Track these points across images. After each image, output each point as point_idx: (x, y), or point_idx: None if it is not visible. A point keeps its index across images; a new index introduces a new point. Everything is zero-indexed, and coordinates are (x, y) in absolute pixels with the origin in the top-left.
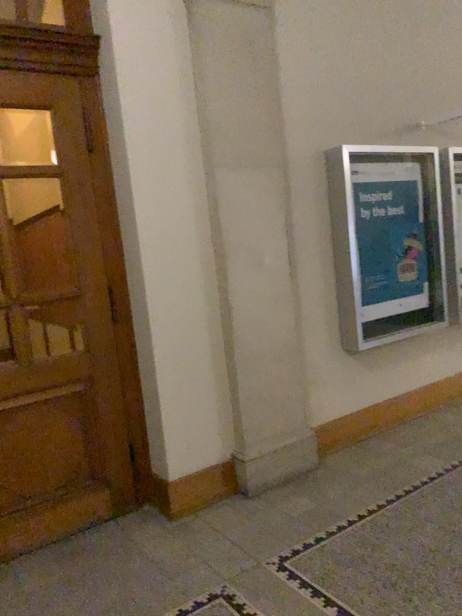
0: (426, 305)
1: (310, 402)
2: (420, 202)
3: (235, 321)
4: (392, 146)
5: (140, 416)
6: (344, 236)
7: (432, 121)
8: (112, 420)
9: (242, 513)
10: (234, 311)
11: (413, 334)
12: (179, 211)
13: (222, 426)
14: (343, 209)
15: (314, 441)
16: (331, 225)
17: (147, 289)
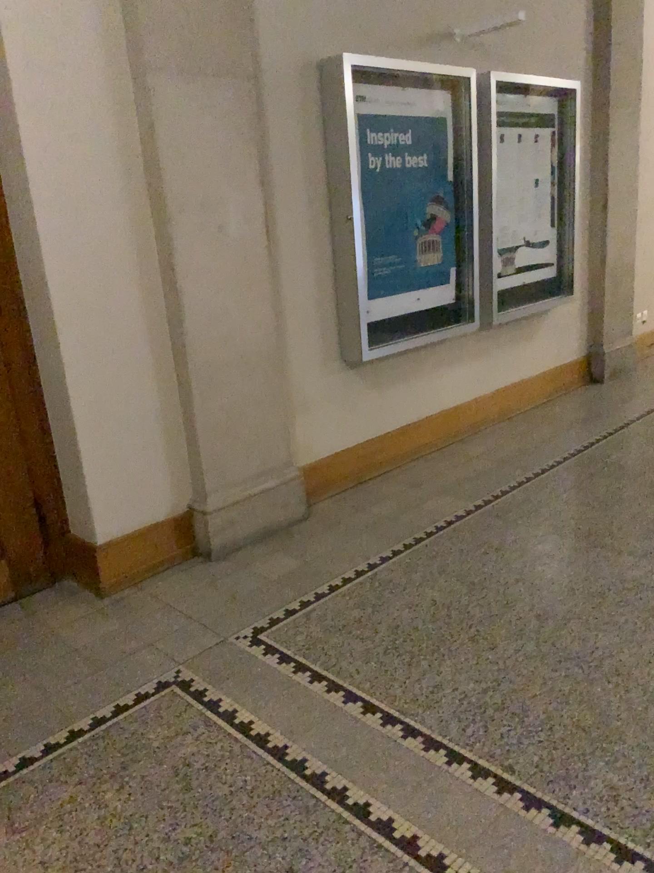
0: (453, 301)
1: (295, 434)
2: (450, 152)
3: (185, 317)
4: (414, 63)
5: (47, 458)
6: (344, 196)
7: (471, 31)
8: (3, 464)
9: (202, 584)
10: (184, 301)
11: (435, 340)
12: (93, 142)
13: (170, 468)
14: (344, 155)
15: (301, 484)
16: (326, 178)
17: (46, 264)
